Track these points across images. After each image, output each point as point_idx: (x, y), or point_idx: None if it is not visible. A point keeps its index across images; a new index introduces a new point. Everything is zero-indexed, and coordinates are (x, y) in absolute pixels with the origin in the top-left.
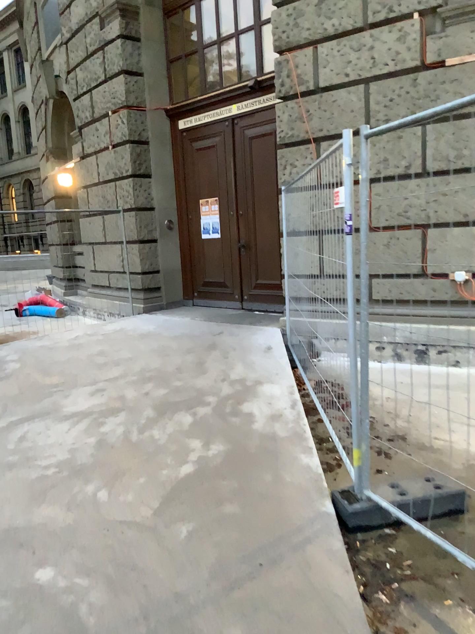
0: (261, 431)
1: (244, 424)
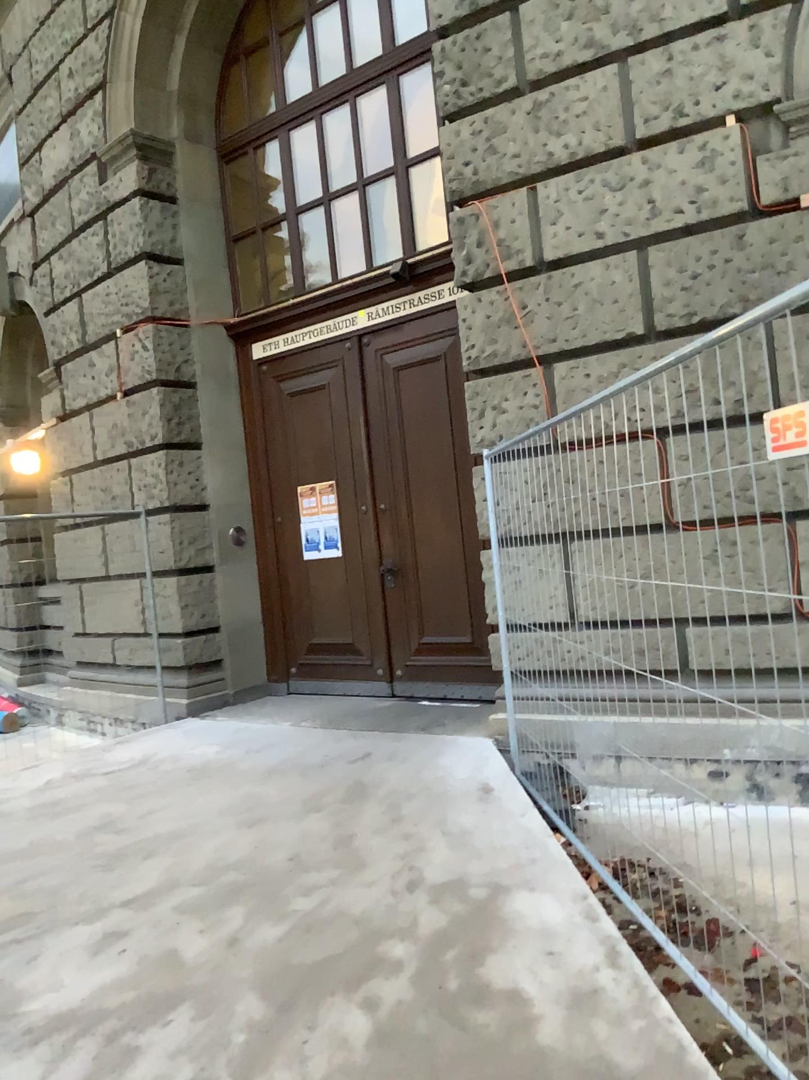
0: (562, 1051)
1: (509, 1028)
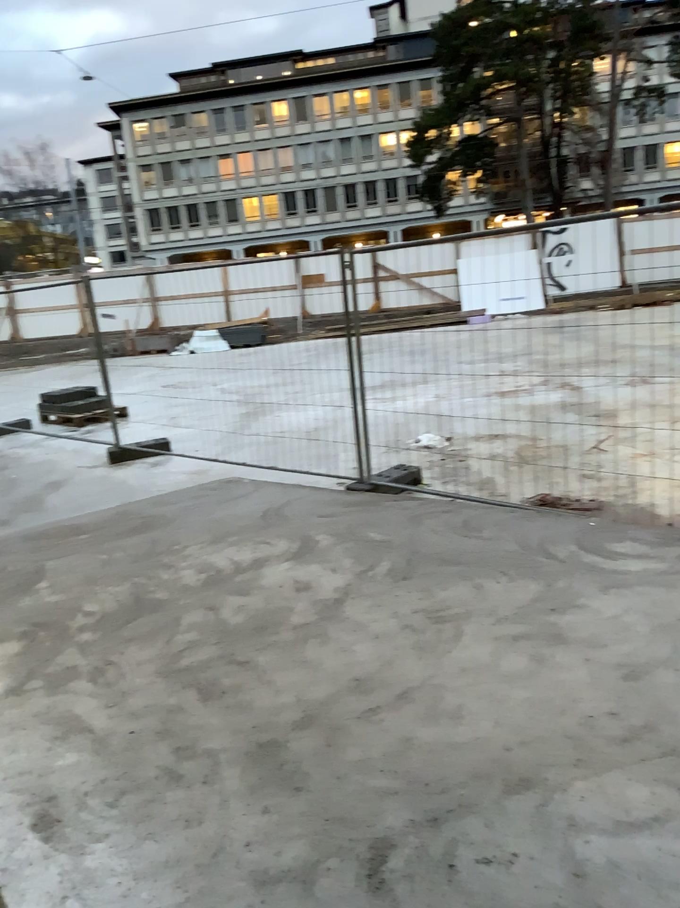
0: None
1: None
